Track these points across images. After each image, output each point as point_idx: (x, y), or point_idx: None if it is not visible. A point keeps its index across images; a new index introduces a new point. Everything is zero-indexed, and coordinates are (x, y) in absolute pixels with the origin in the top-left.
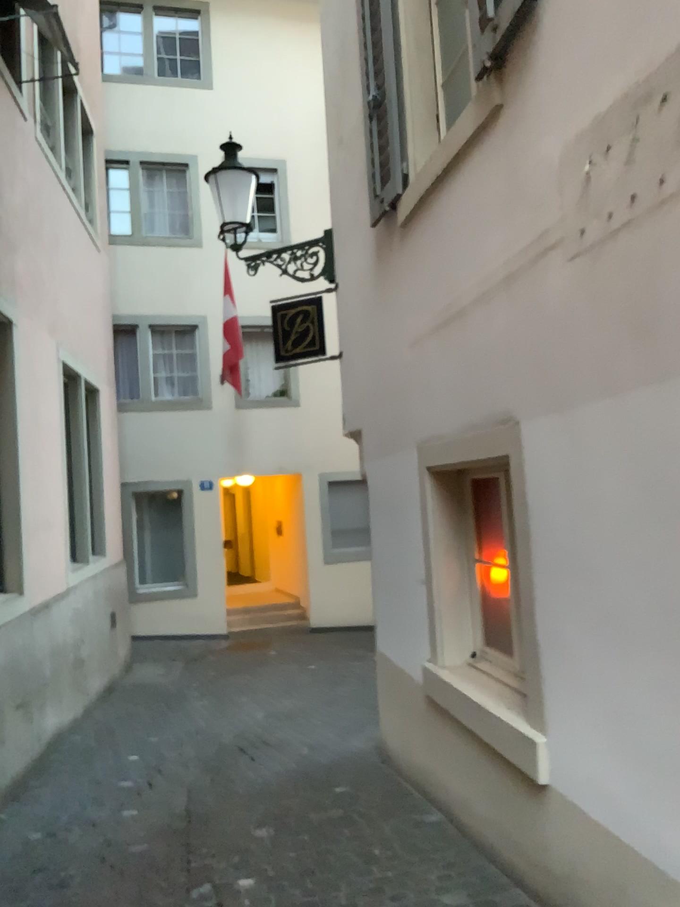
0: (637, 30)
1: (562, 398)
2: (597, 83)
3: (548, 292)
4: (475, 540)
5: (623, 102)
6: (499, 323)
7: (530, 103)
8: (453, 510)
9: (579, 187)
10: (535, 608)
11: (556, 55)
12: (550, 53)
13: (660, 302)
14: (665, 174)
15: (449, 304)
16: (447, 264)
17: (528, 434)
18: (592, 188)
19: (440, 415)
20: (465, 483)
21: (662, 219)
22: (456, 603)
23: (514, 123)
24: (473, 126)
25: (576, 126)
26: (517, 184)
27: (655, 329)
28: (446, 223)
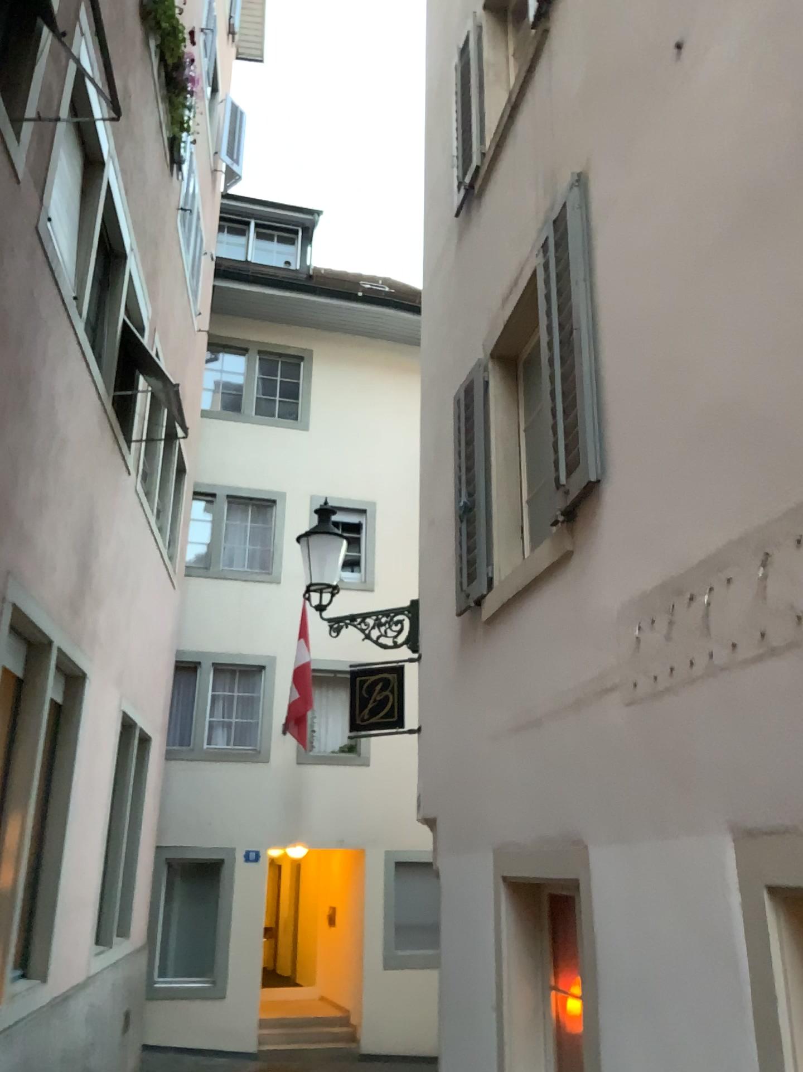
0: (672, 536)
1: (622, 832)
2: (645, 564)
3: (610, 728)
4: (548, 963)
5: (662, 588)
6: (570, 743)
7: (596, 557)
8: (527, 927)
9: (633, 645)
10: (600, 1051)
11: (615, 529)
12: (611, 524)
13: (694, 764)
14: (693, 658)
15: (526, 712)
16: (526, 673)
17: (595, 861)
18: (642, 649)
19: (515, 822)
20: (539, 897)
21: (693, 695)
22: (527, 1036)
23: (584, 569)
24: (550, 557)
25: (630, 593)
26: (586, 623)
27: (691, 787)
28: (526, 633)
